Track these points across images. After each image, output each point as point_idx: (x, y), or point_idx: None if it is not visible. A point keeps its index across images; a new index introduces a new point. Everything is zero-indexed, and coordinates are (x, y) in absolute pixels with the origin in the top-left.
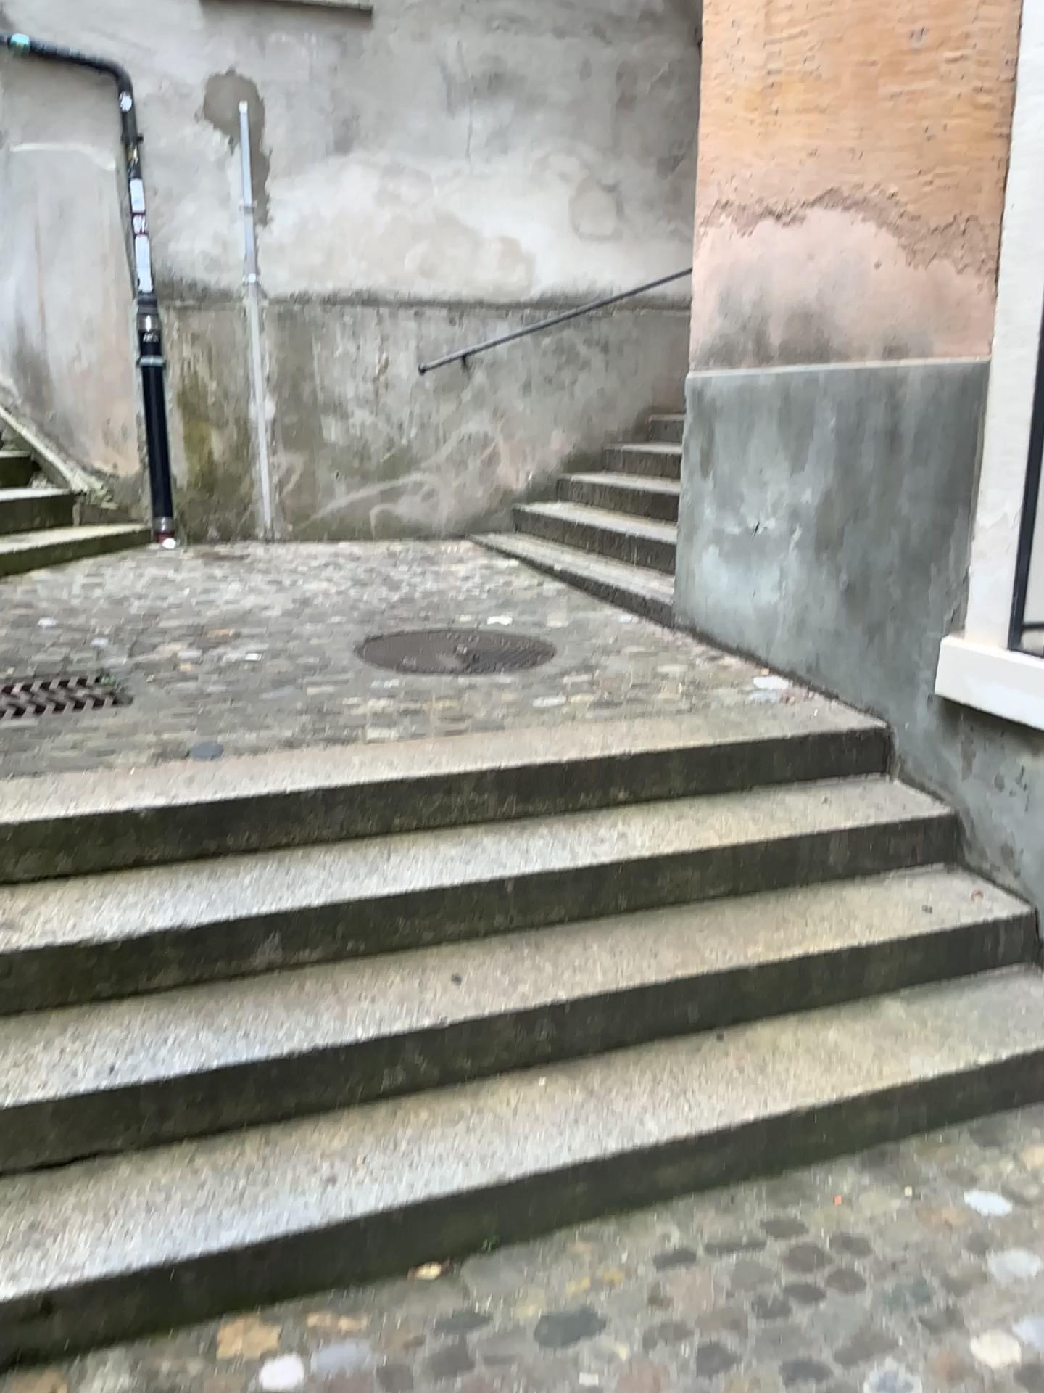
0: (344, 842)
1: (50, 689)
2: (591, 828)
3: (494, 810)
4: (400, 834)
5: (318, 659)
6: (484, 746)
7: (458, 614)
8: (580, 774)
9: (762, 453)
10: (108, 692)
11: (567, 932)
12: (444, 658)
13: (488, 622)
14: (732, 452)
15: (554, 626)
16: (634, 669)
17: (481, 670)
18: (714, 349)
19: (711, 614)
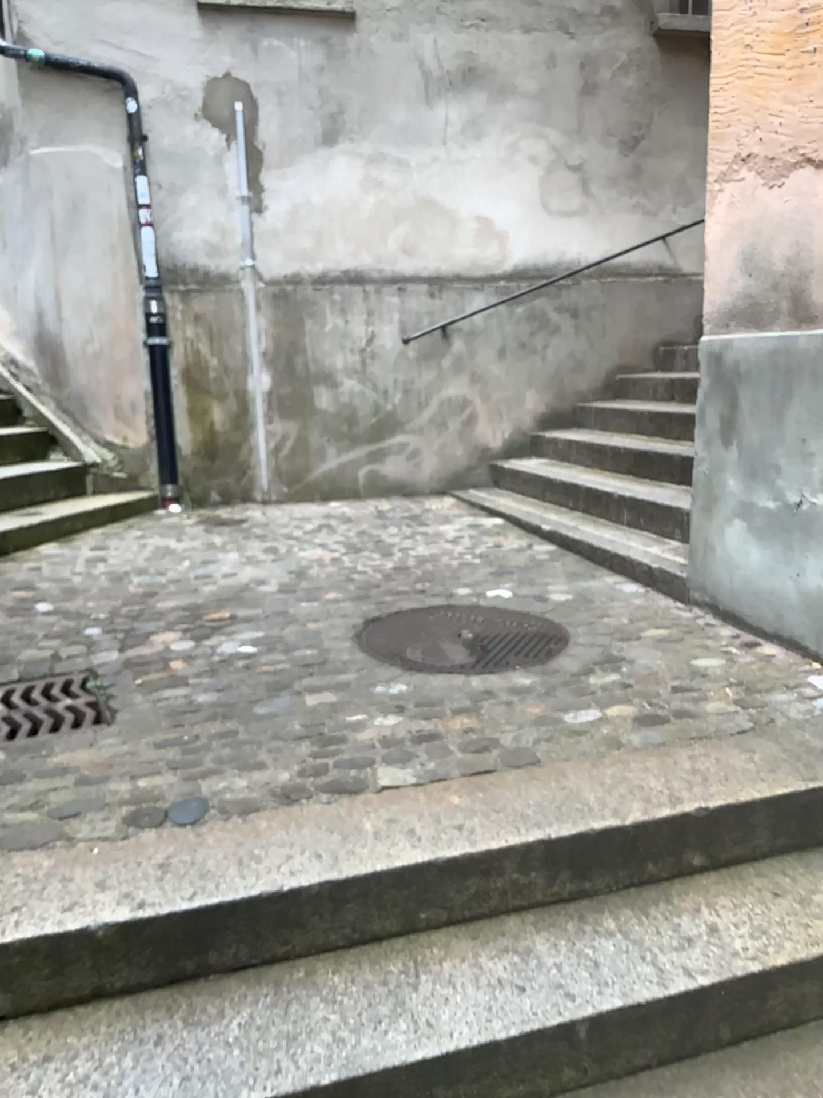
0: (360, 949)
1: (33, 697)
2: (670, 918)
3: (544, 892)
4: (430, 933)
5: (317, 651)
6: (522, 795)
7: (456, 587)
8: (647, 837)
9: (804, 423)
10: (91, 702)
11: (660, 1089)
12: (451, 648)
13: (488, 595)
14: (761, 421)
15: (557, 601)
16: (661, 660)
17: (493, 665)
18: (736, 311)
19: (735, 593)
